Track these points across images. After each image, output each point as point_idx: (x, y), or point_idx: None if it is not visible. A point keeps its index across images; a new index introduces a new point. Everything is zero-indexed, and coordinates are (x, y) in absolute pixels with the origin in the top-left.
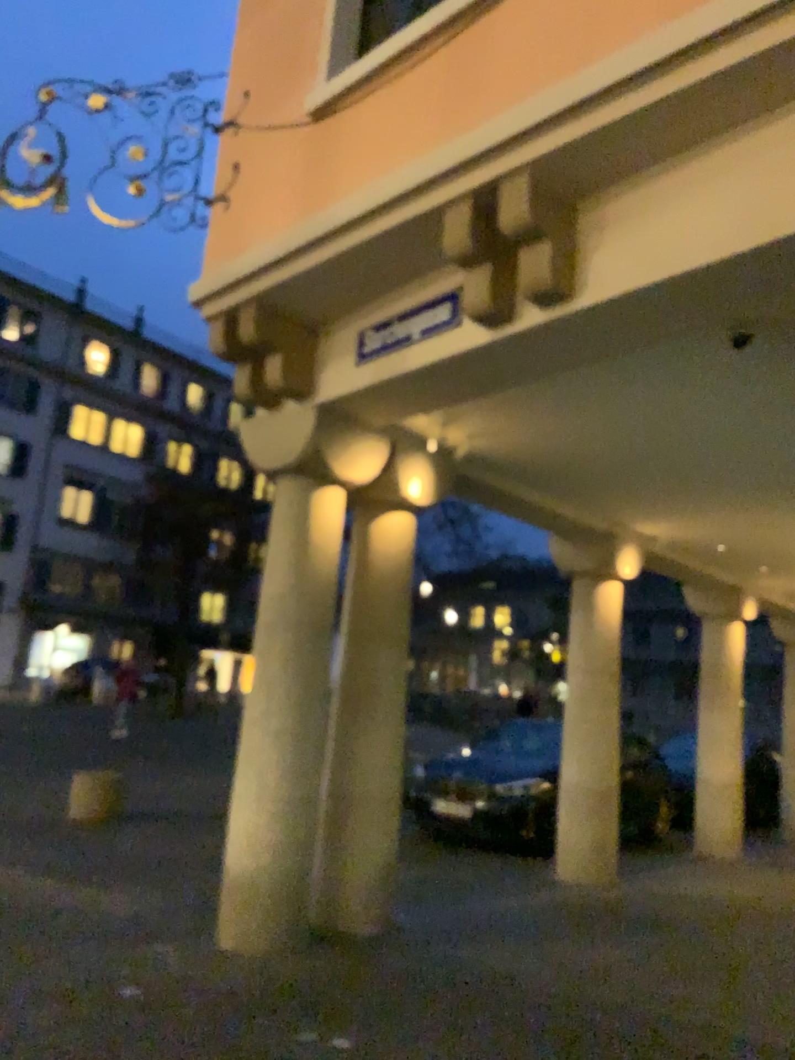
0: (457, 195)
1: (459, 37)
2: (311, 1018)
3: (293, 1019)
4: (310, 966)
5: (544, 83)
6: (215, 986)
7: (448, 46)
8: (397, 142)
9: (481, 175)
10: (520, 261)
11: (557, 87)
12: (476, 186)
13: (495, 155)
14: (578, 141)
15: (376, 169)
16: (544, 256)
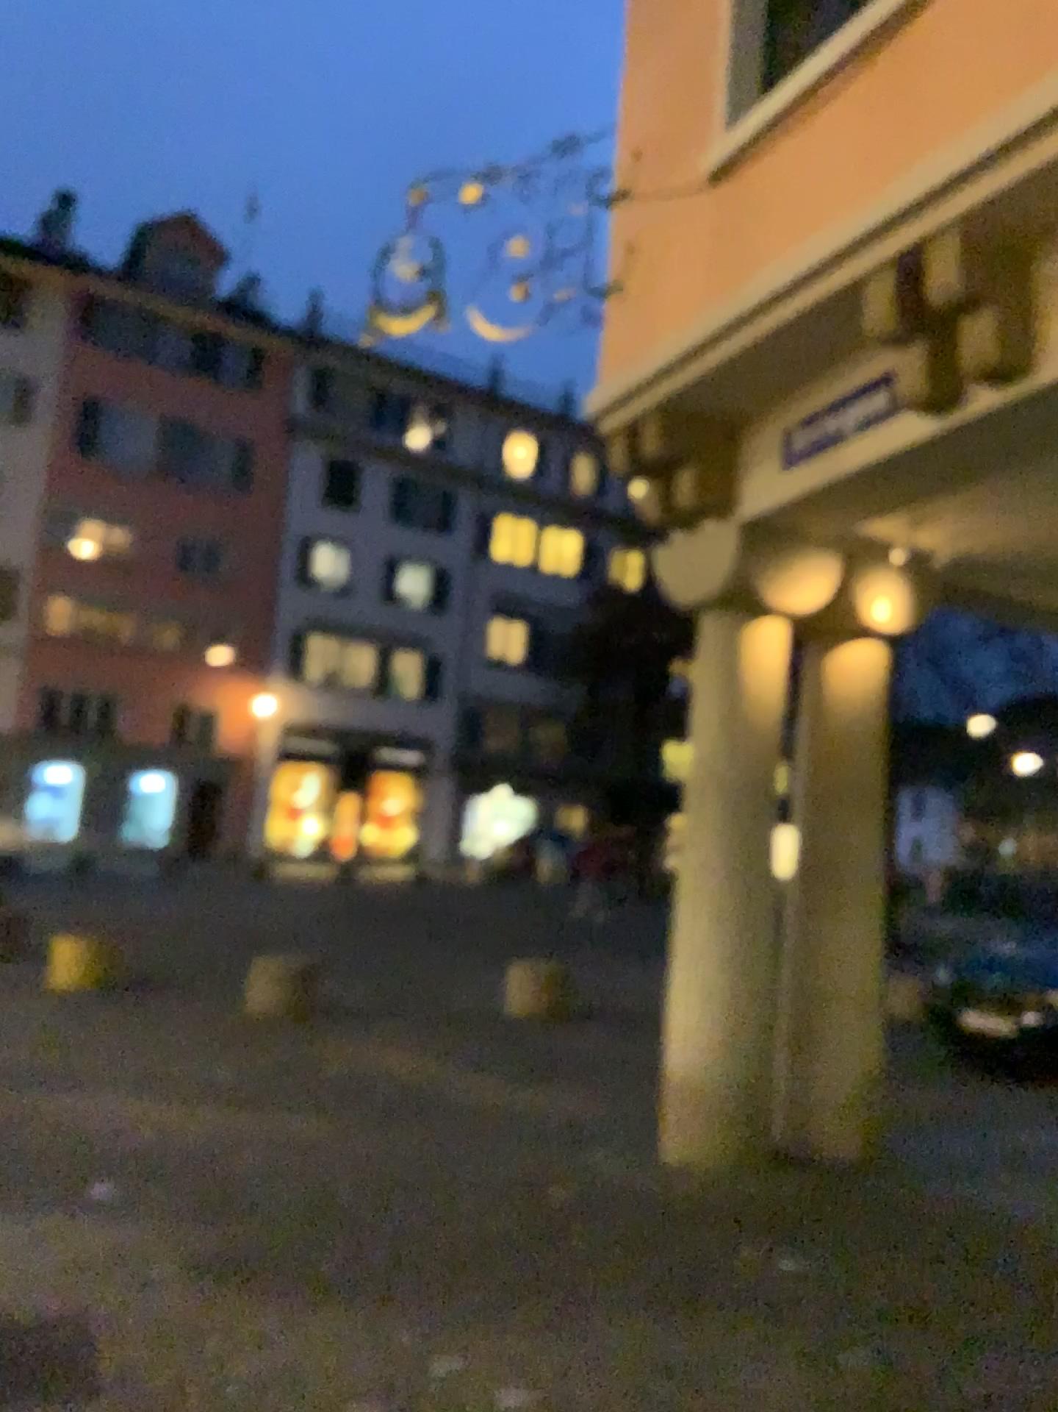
0: (870, 266)
1: (868, 63)
2: (756, 1237)
3: (733, 1235)
4: (764, 1187)
5: (965, 116)
6: (651, 1195)
7: (856, 76)
8: (802, 205)
9: (895, 241)
10: (954, 338)
11: (979, 120)
12: (892, 254)
13: (909, 215)
14: (1007, 187)
15: (780, 238)
16: (984, 328)
